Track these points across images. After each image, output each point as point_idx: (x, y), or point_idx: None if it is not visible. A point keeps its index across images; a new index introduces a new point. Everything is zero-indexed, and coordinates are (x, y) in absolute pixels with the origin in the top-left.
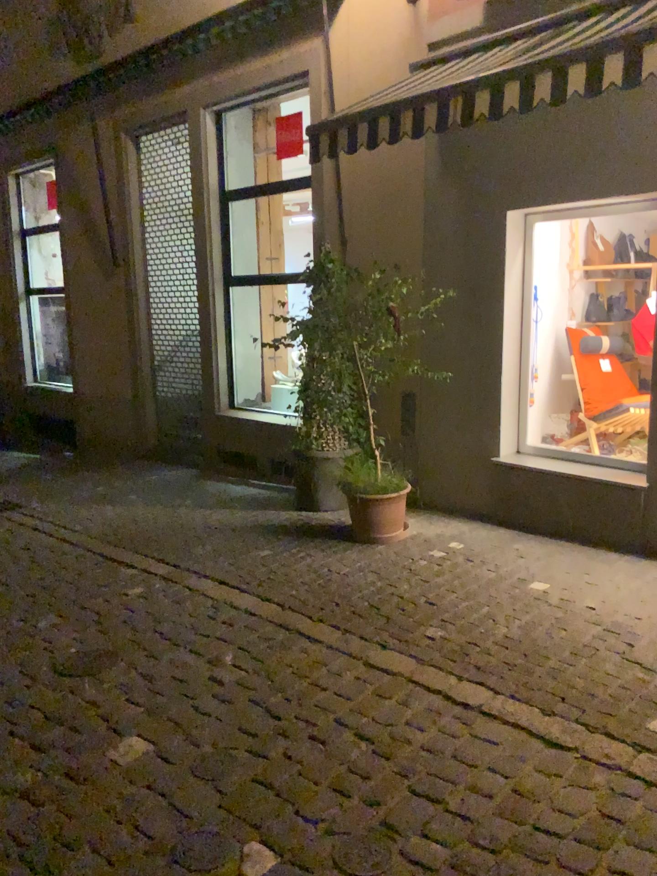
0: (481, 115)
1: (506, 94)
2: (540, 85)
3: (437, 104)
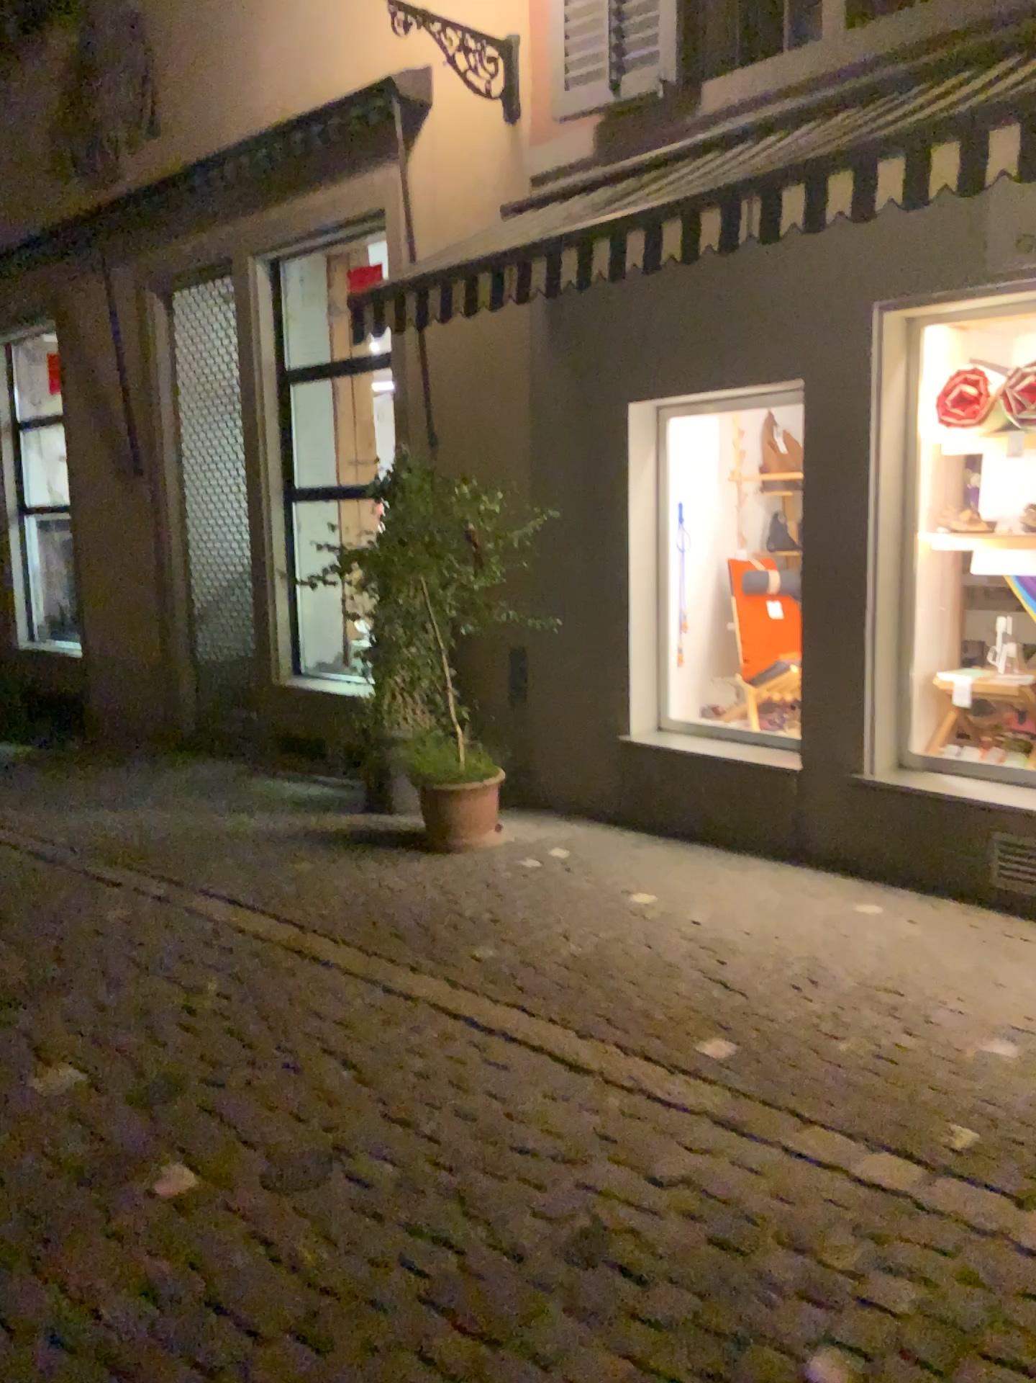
0: (539, 286)
1: (563, 262)
2: (597, 252)
3: (491, 271)
